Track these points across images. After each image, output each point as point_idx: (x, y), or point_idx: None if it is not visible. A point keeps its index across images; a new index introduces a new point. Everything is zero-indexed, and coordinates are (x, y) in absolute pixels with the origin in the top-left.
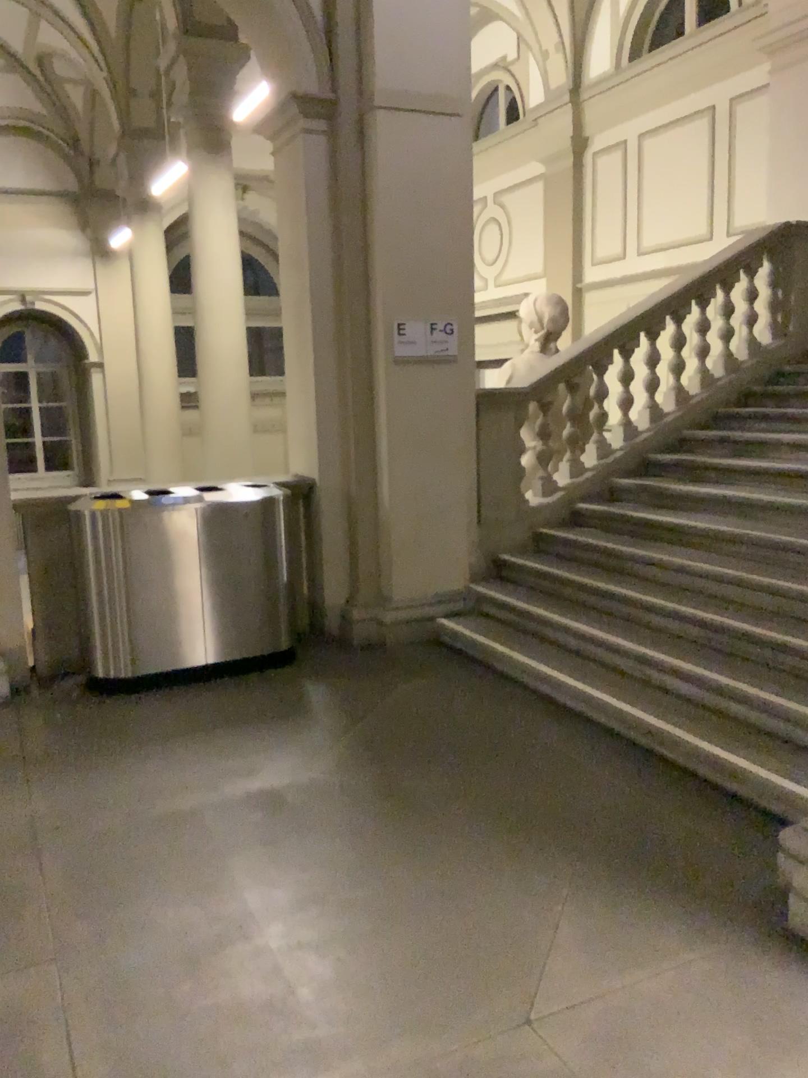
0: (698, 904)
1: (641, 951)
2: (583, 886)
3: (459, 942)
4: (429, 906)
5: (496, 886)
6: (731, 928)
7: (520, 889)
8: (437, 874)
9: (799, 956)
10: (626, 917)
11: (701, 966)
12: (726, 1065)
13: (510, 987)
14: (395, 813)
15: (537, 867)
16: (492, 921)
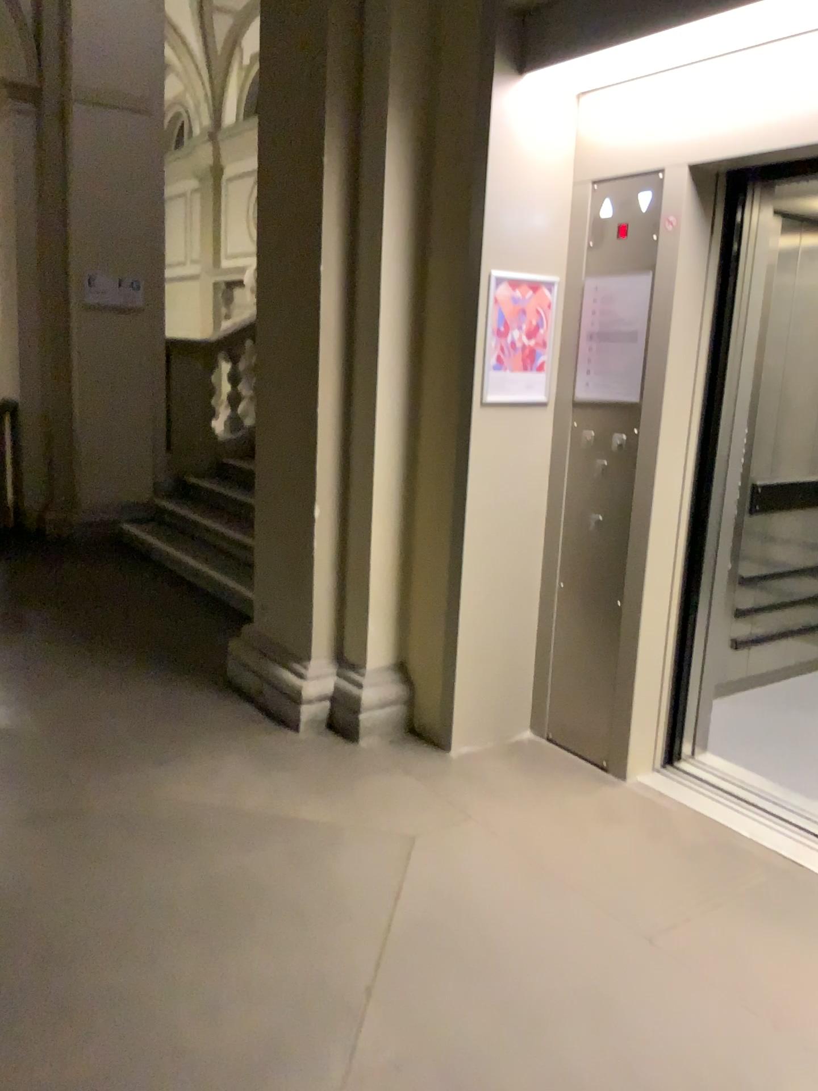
0: (182, 665)
1: (124, 682)
2: (114, 657)
3: (11, 678)
4: (2, 665)
5: (55, 657)
6: (192, 674)
7: (70, 658)
8: (20, 652)
9: (223, 685)
10: (130, 670)
11: (157, 688)
12: (132, 720)
13: (28, 694)
14: (12, 625)
15: (92, 650)
16: (40, 671)
